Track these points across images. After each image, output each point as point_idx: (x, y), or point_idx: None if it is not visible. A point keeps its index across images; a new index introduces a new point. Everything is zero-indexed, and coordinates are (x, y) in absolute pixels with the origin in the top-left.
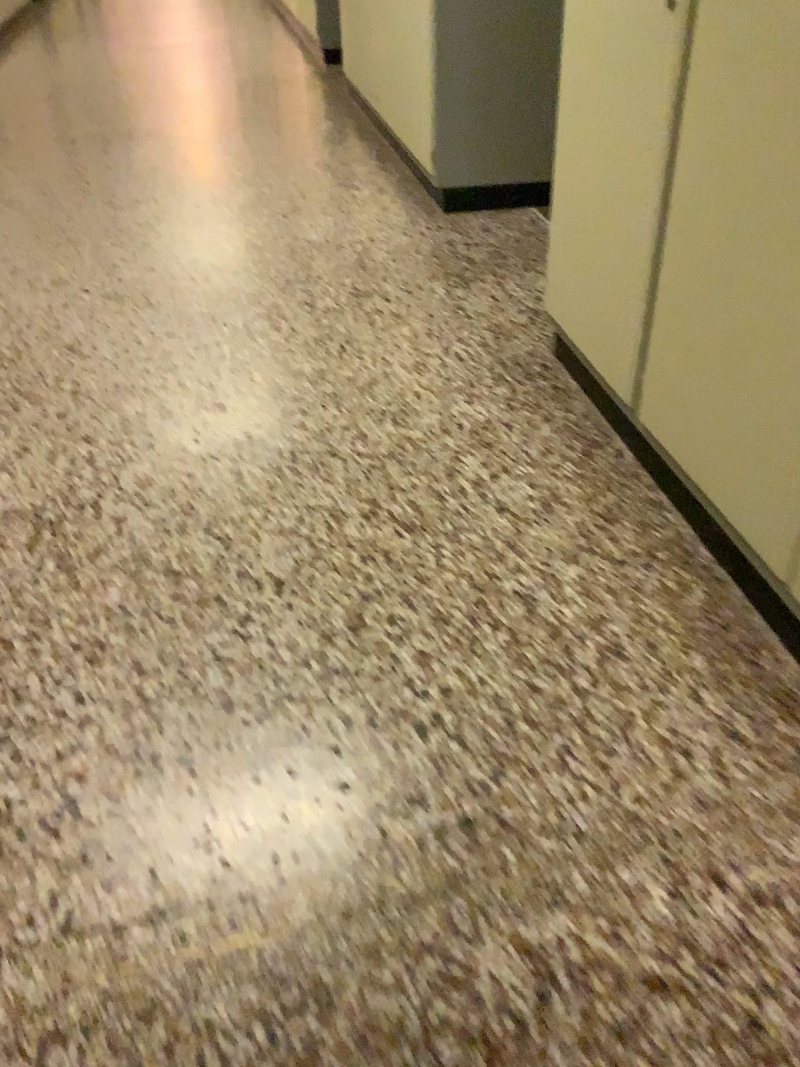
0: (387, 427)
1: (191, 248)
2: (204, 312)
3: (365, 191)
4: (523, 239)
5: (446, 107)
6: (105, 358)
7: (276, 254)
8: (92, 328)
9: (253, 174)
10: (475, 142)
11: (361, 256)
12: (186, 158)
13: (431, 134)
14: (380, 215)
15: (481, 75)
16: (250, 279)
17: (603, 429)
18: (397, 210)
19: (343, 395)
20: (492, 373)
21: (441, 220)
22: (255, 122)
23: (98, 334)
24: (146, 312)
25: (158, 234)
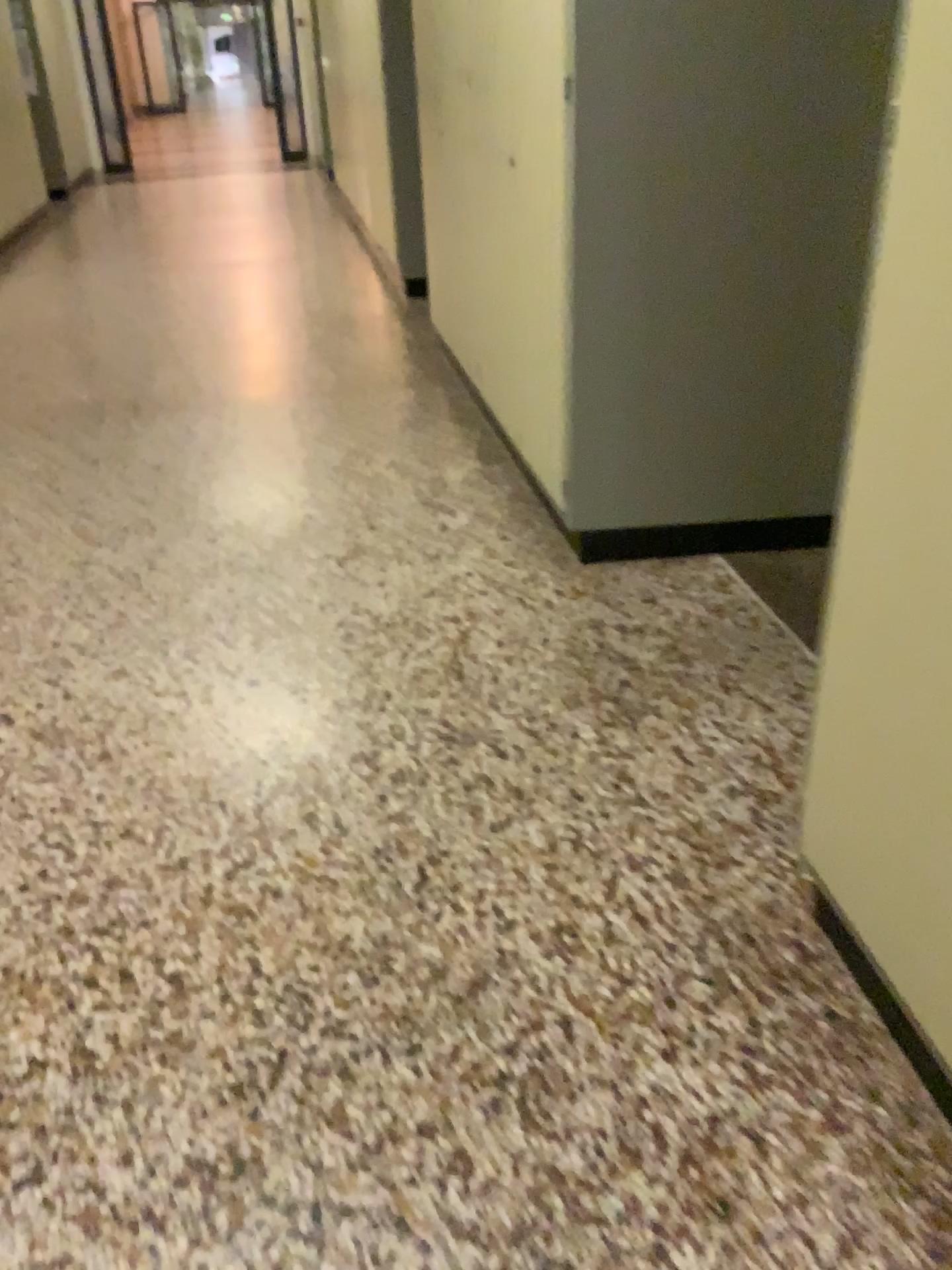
0: (508, 1126)
1: (191, 622)
2: (193, 776)
3: (461, 511)
4: (709, 615)
5: (585, 416)
6: (7, 891)
7: (320, 638)
8: (1, 811)
9: (300, 475)
10: (629, 464)
11: (454, 649)
12: (207, 447)
13: (562, 454)
14: (483, 560)
15: (640, 371)
16: (276, 694)
17: (951, 1162)
18: (508, 552)
19: (422, 1016)
20: (700, 961)
21: (578, 573)
22: (310, 385)
23: (9, 824)
24: (98, 772)
25: (145, 593)
